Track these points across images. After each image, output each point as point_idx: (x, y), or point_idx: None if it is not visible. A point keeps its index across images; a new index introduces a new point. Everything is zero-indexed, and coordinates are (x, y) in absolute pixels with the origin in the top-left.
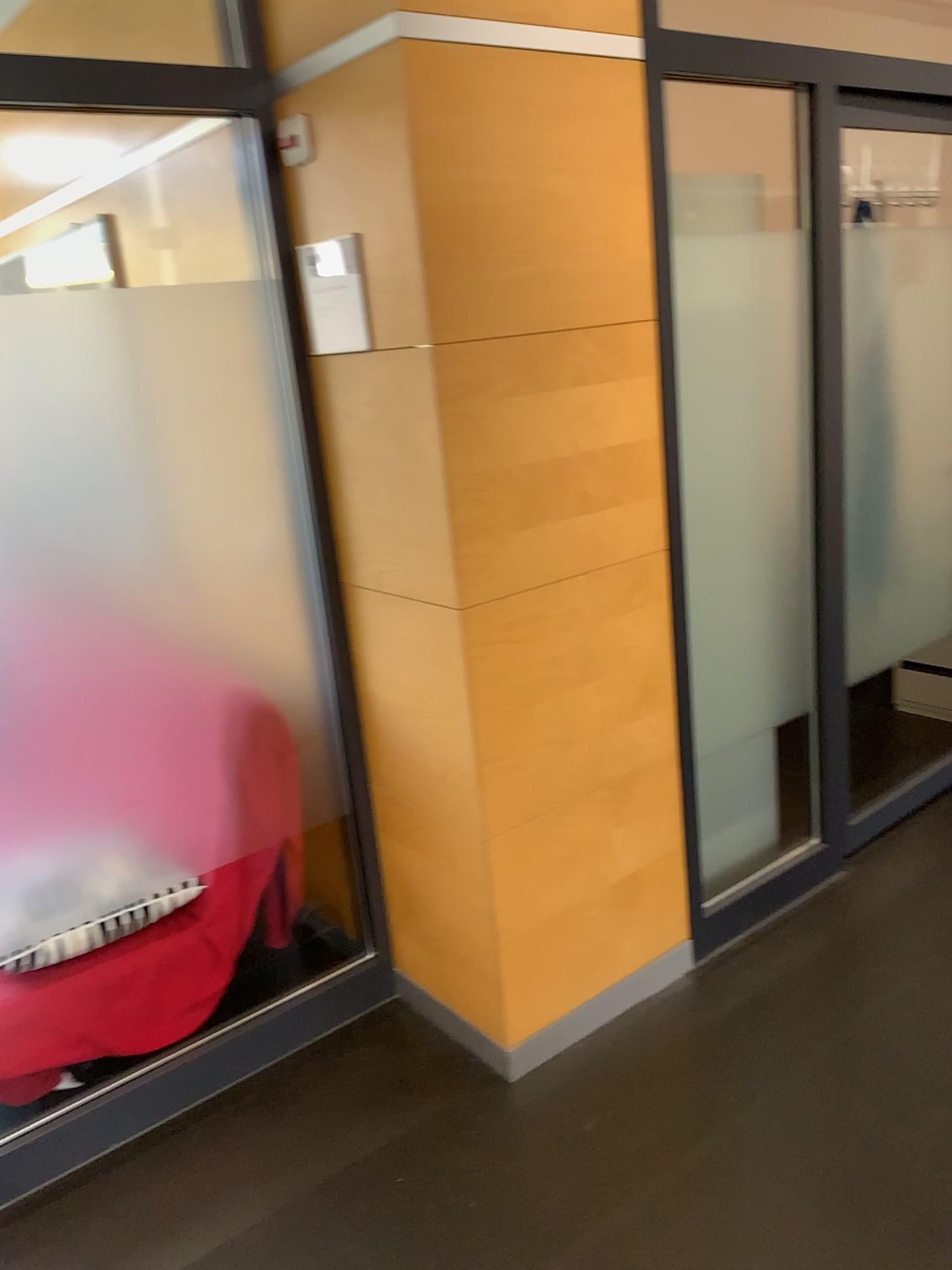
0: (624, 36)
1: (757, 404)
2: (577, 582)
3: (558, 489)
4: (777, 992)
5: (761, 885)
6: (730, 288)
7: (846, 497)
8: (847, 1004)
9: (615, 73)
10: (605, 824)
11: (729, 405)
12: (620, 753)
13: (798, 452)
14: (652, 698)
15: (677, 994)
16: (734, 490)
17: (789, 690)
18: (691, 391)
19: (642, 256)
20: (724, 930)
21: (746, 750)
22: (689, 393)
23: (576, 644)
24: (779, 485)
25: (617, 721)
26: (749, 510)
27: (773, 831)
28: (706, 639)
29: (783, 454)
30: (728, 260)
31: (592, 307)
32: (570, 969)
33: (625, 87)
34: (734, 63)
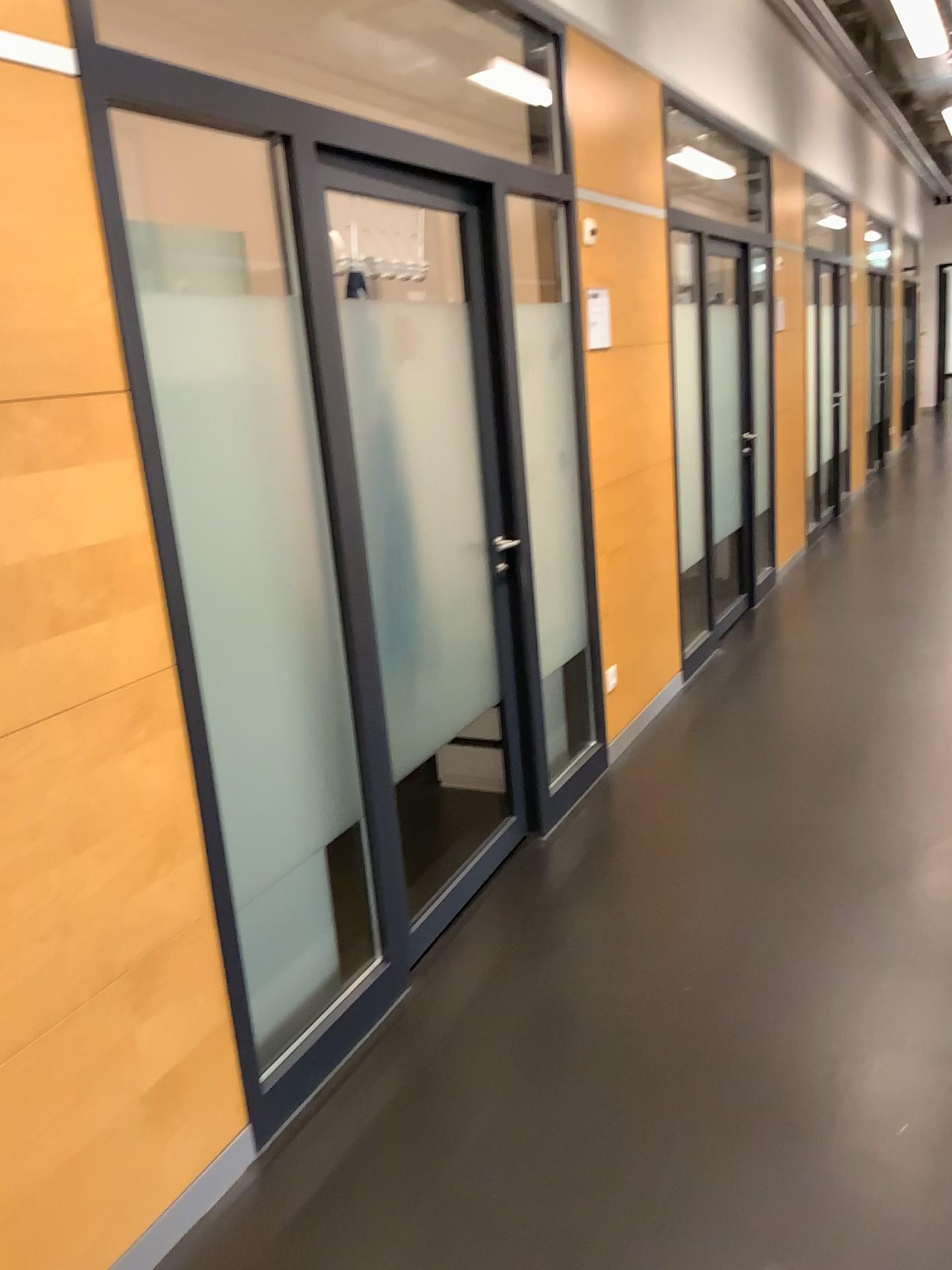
0: (51, 47)
1: (264, 488)
2: (56, 721)
3: (16, 607)
4: (355, 1164)
5: (325, 1026)
6: (220, 358)
7: (370, 582)
8: (432, 1157)
9: (44, 91)
10: (126, 1016)
11: (232, 490)
12: (138, 922)
13: (315, 539)
14: (172, 846)
15: (240, 1200)
16: (248, 586)
17: (332, 800)
18: (186, 475)
19: (103, 316)
20: (289, 1095)
21: (293, 875)
22: (183, 477)
23: (62, 800)
24: (298, 577)
25: (130, 885)
26: (267, 607)
27: (332, 956)
28: (233, 759)
29: (298, 541)
30: (213, 326)
31: (42, 376)
32: (97, 1215)
33: (59, 110)
34: (195, 103)
